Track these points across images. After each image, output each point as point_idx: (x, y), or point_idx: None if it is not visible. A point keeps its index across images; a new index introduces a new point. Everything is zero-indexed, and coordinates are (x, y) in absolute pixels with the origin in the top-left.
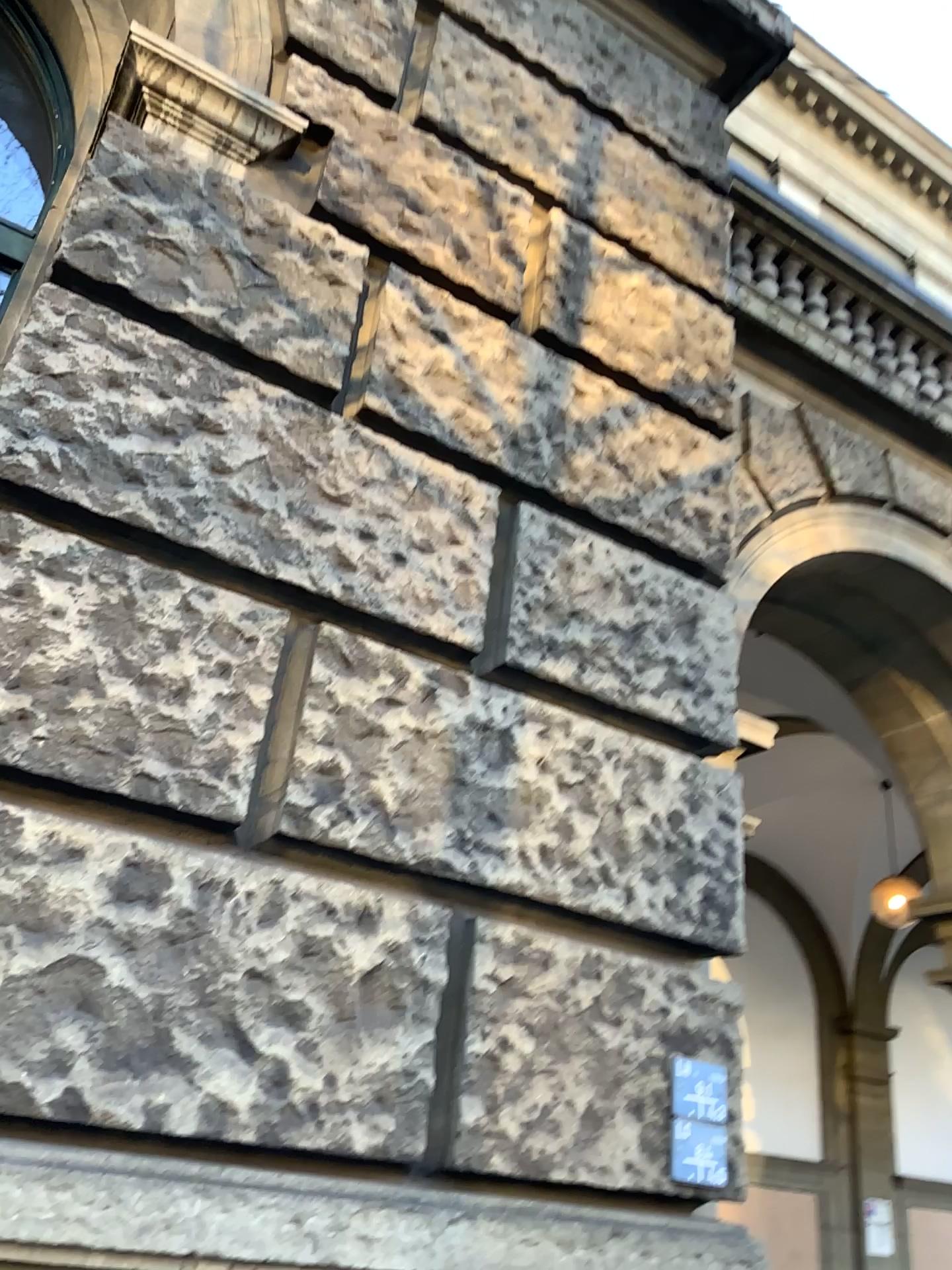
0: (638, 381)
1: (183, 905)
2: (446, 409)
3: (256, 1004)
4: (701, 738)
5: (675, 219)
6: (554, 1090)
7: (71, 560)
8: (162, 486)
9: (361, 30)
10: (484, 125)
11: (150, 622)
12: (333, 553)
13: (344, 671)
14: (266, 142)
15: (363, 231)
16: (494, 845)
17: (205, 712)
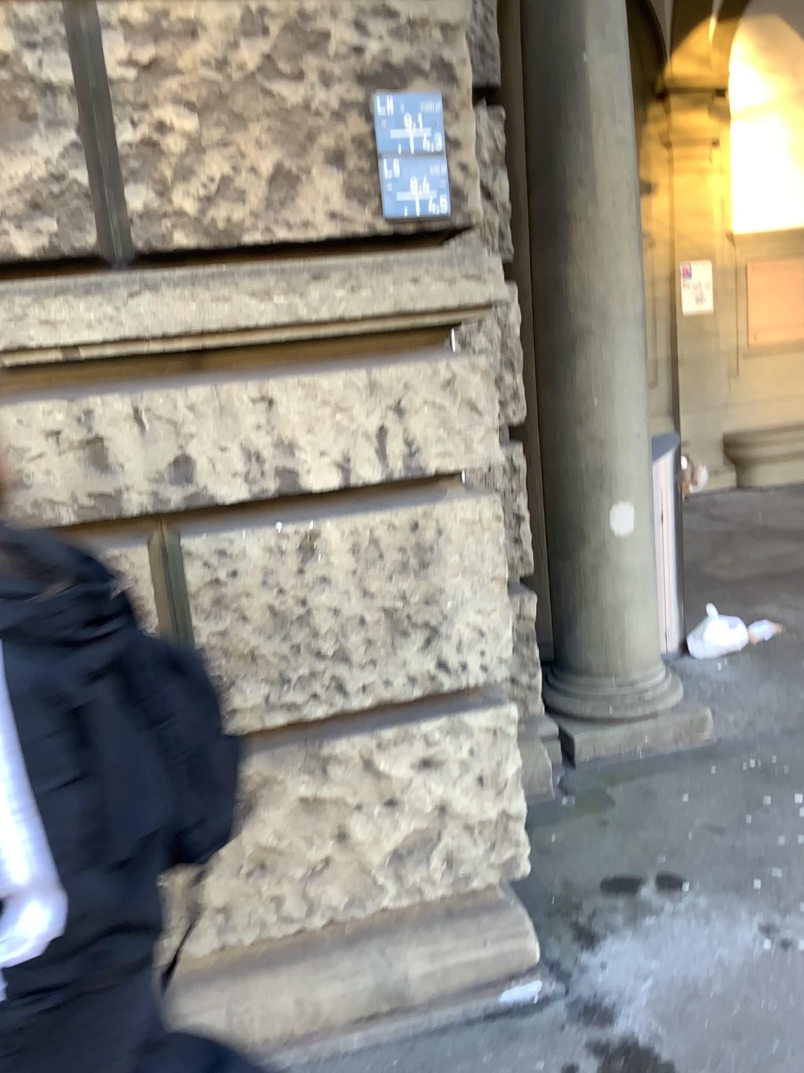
0: None
1: None
2: None
3: None
4: None
5: None
6: (234, 161)
7: None
8: None
9: None
10: None
11: None
12: None
13: None
14: None
15: None
16: None
17: None
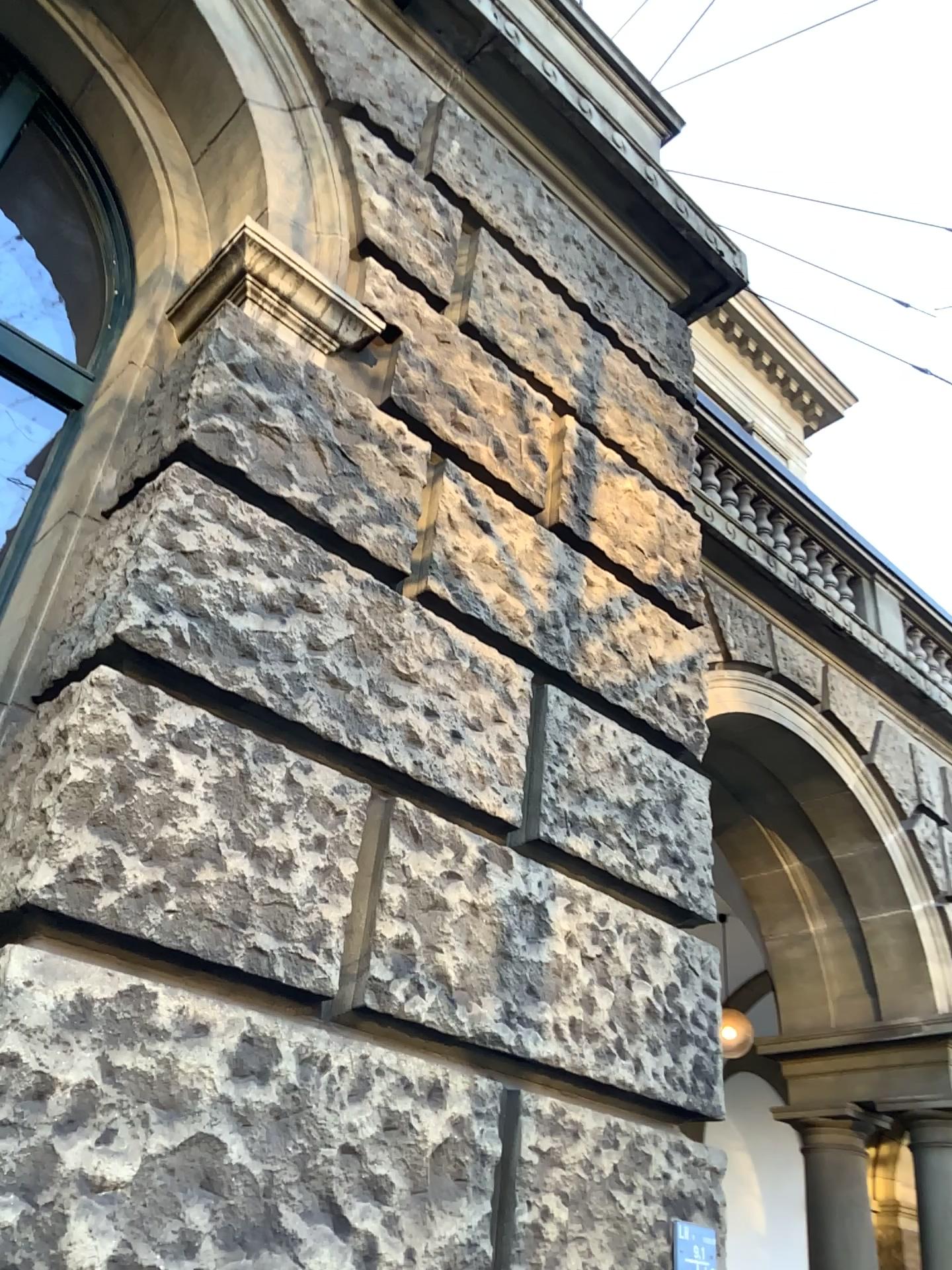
0: (634, 576)
1: (291, 1079)
2: (489, 596)
3: (350, 1178)
4: (685, 913)
5: (657, 428)
6: (583, 1258)
7: (198, 734)
8: (271, 663)
9: (419, 236)
10: (513, 331)
11: (262, 797)
12: (404, 732)
13: (413, 845)
14: (347, 336)
15: (423, 425)
16: (532, 1016)
17: (306, 886)
